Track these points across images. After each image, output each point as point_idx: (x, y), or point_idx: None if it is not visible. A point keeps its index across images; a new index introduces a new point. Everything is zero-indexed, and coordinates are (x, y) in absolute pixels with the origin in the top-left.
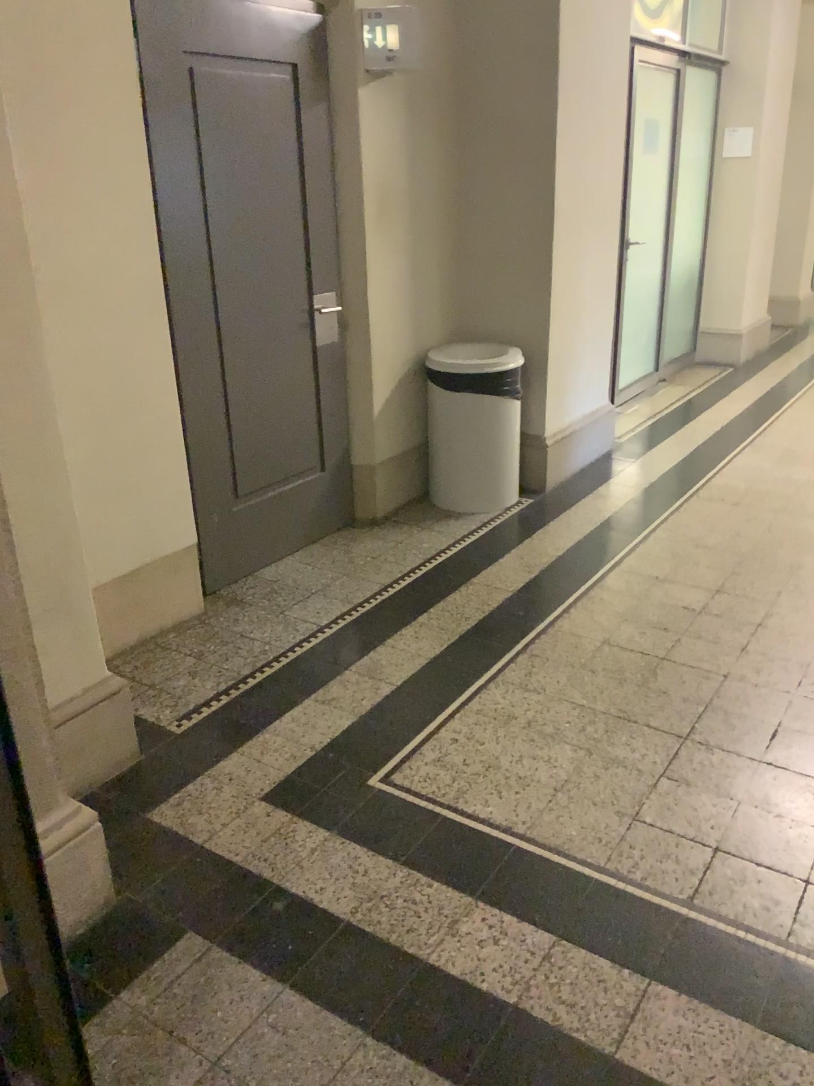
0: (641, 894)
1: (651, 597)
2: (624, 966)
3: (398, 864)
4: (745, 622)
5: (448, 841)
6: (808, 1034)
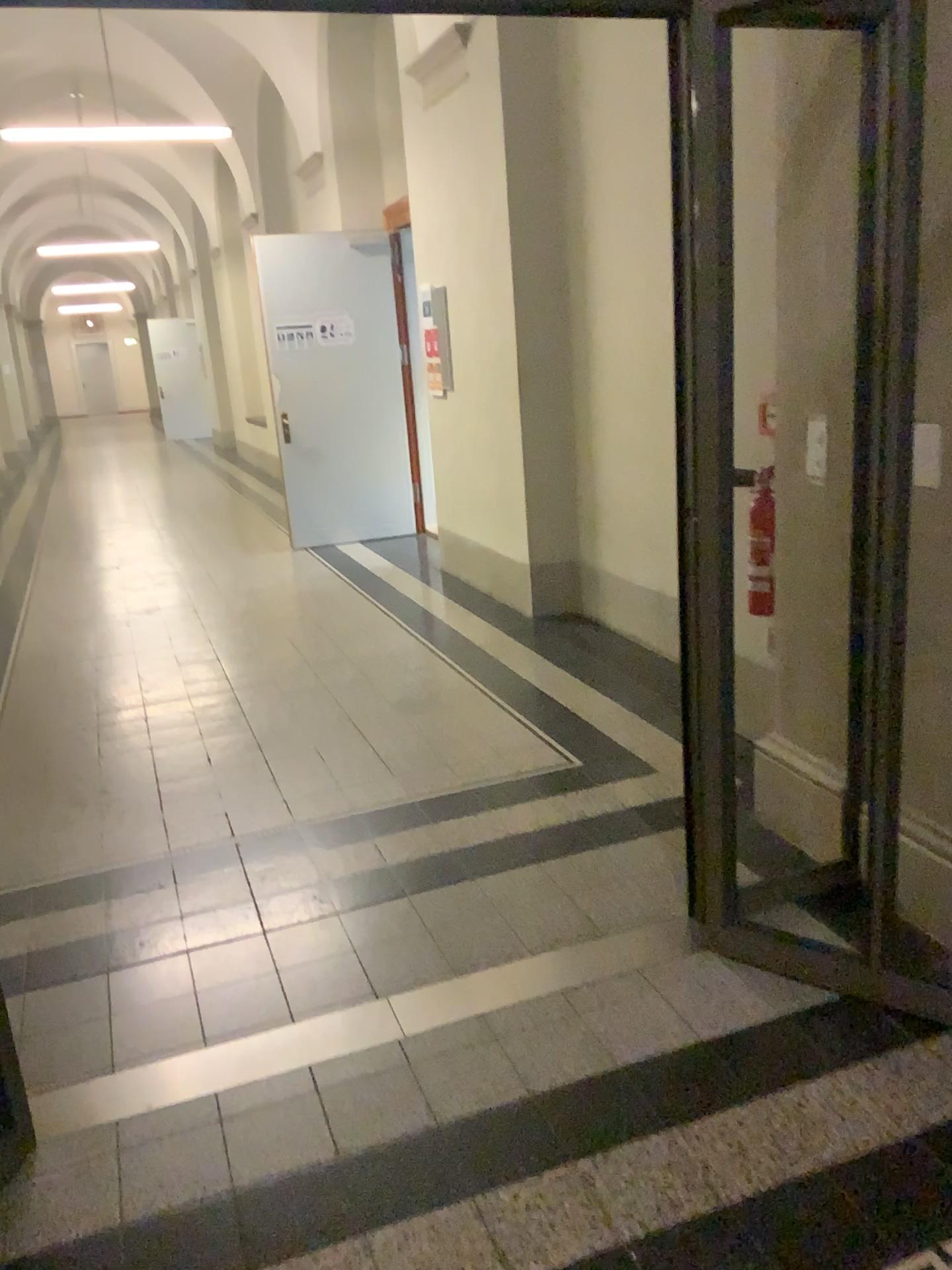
0: (205, 844)
1: (51, 732)
2: (226, 869)
3: (32, 915)
4: (136, 718)
5: (55, 888)
6: (332, 842)
